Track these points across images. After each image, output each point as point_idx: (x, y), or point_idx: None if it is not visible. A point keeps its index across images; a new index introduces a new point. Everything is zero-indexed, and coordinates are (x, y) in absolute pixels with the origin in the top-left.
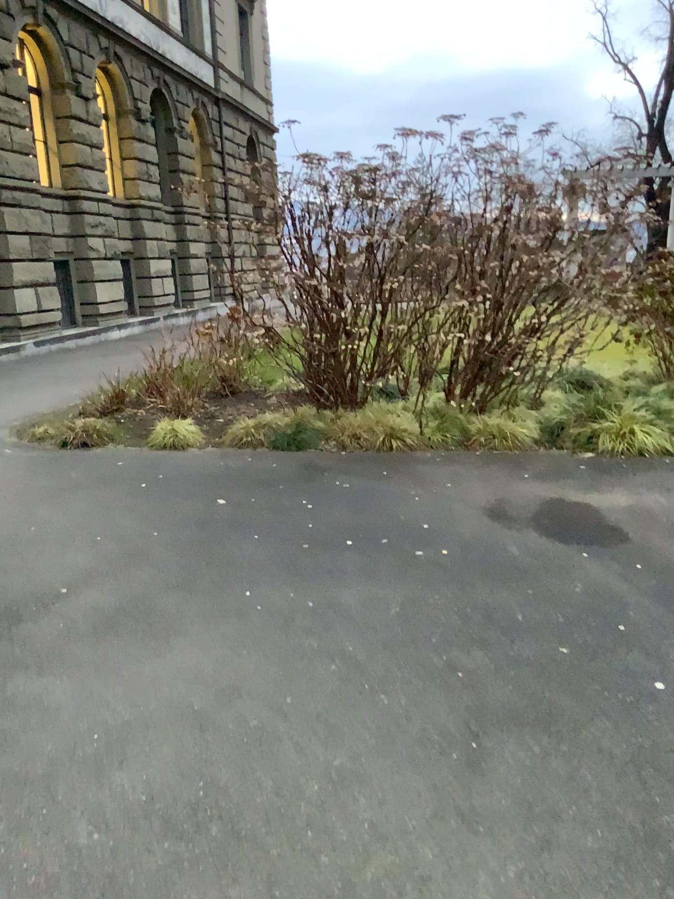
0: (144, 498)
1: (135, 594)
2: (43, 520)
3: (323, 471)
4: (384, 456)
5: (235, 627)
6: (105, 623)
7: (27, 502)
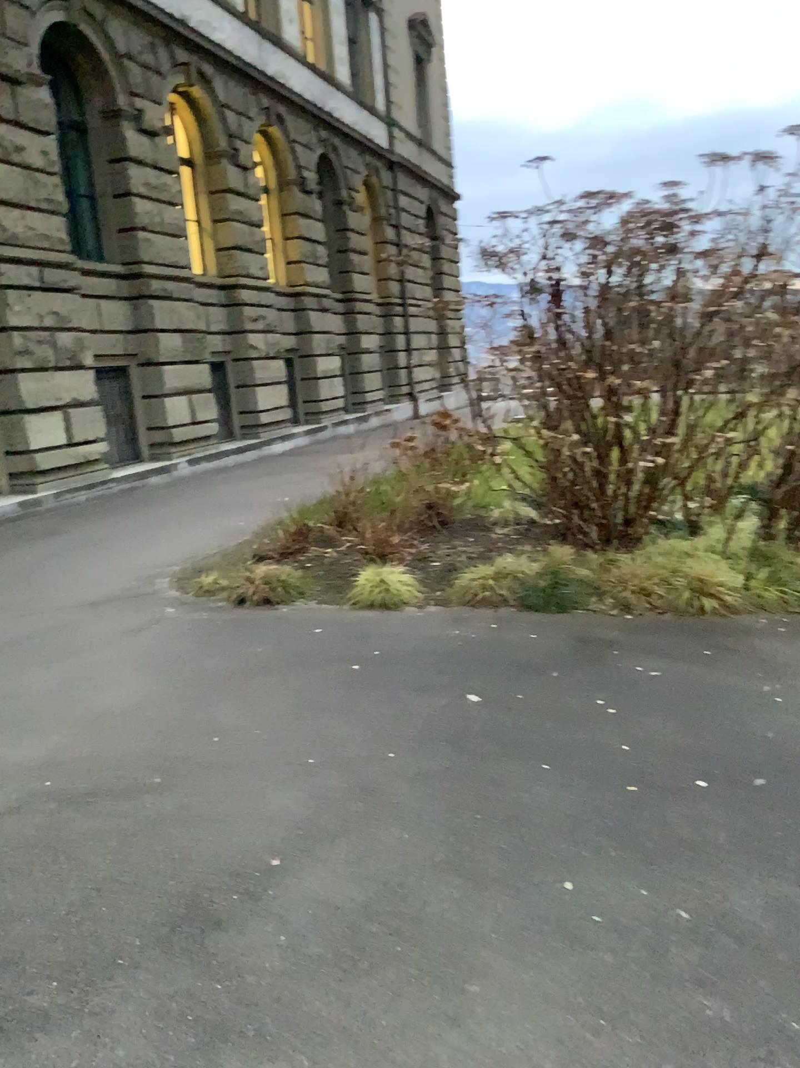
0: (364, 691)
1: (388, 877)
2: (229, 729)
3: (613, 648)
4: (696, 623)
5: (571, 960)
6: (351, 939)
7: (204, 696)
